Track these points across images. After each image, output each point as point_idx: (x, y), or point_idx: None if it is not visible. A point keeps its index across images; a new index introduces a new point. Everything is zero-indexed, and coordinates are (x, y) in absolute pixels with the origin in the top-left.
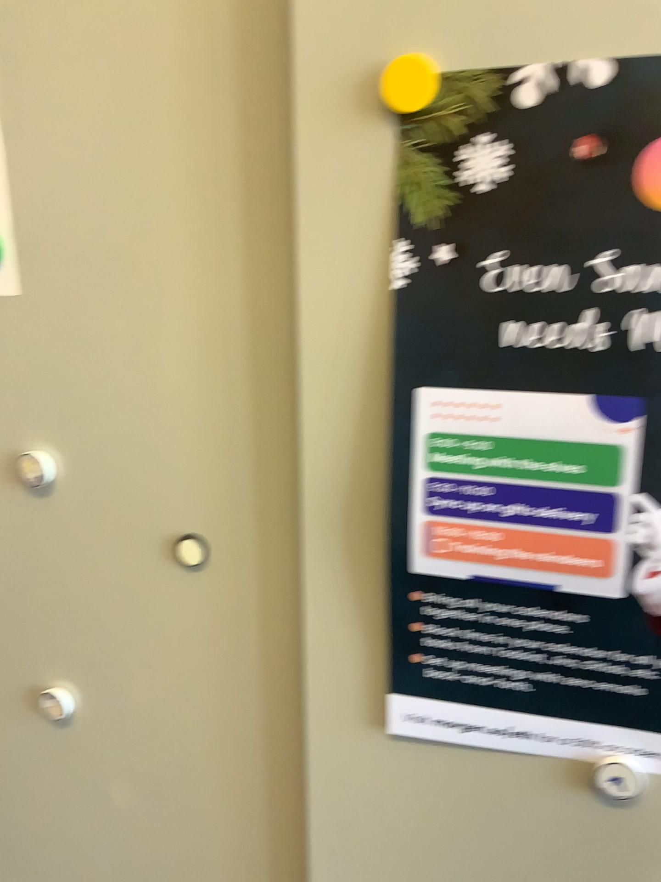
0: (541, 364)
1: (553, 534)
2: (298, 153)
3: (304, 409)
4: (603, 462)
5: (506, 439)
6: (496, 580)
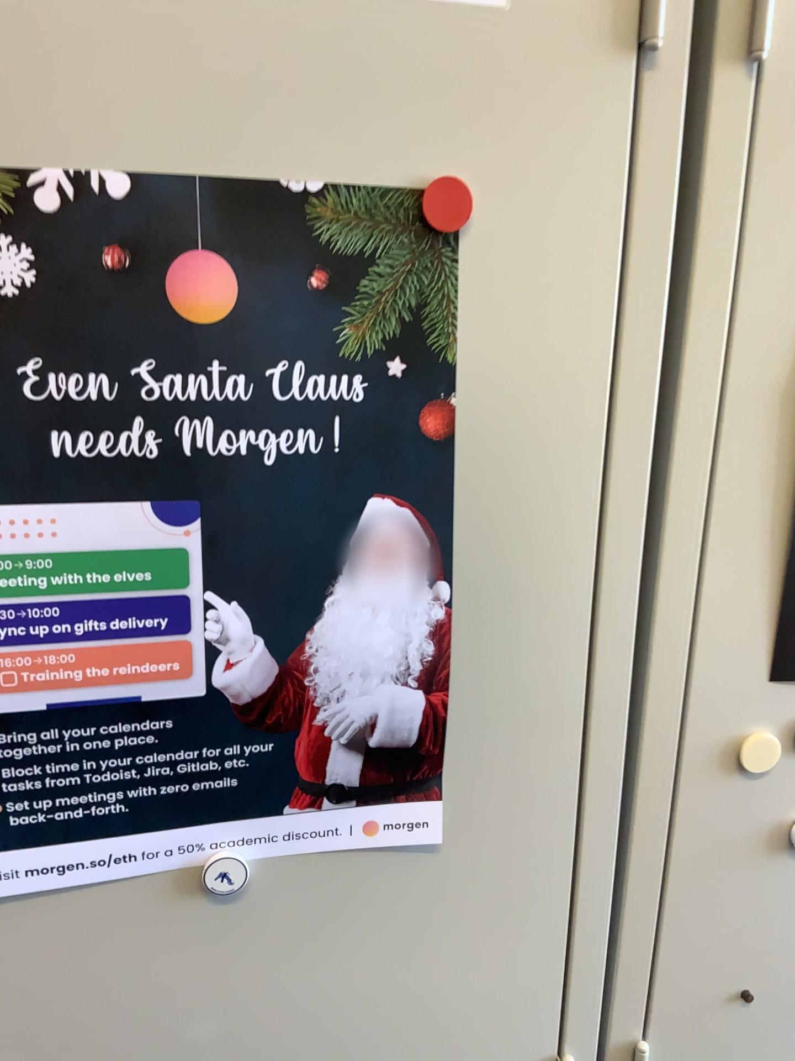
0: (94, 475)
1: (128, 645)
2: None
3: None
4: (168, 566)
5: (67, 554)
6: (75, 704)
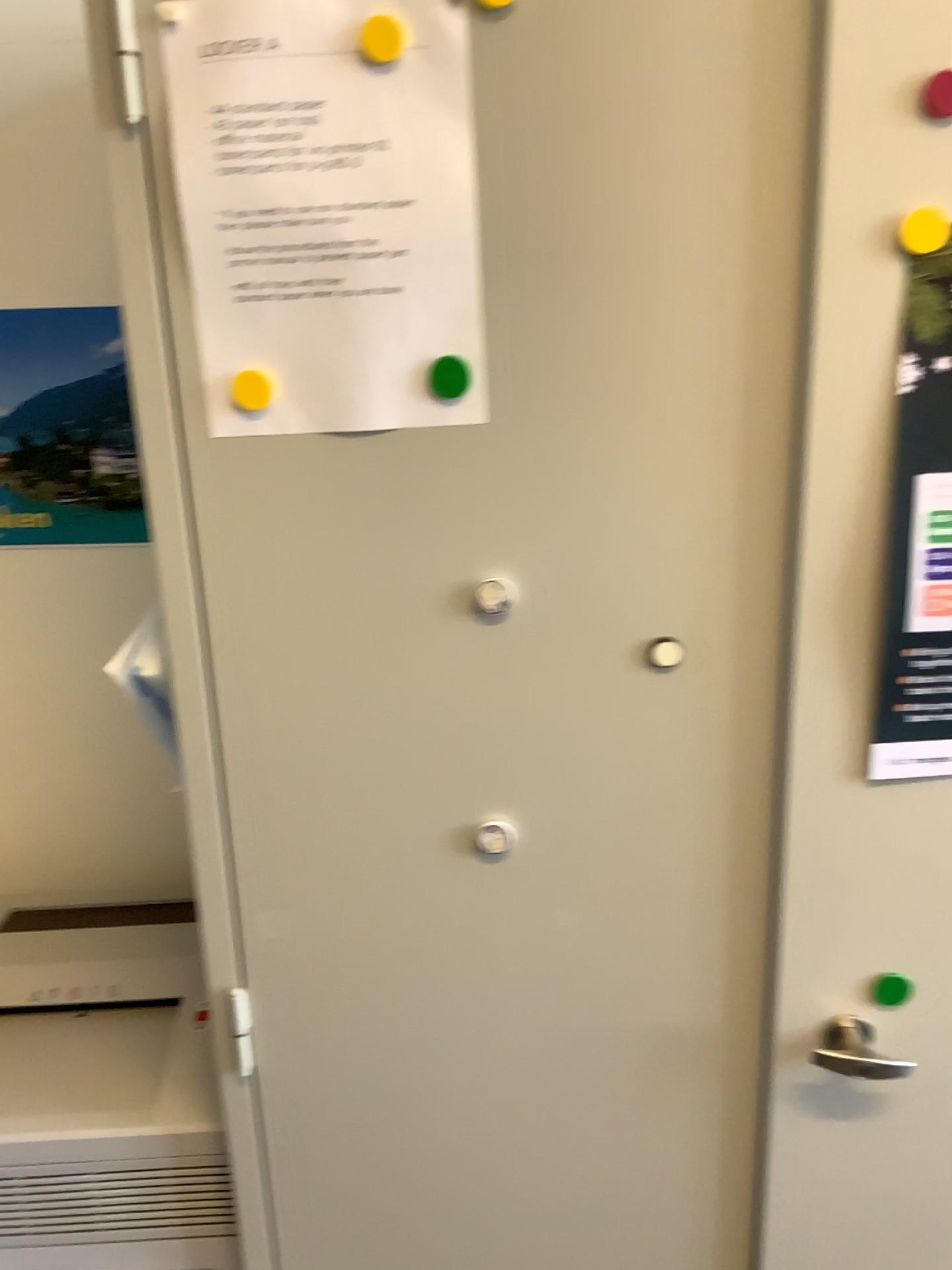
0: None
1: None
2: (813, 286)
3: (806, 505)
4: None
5: None
6: None
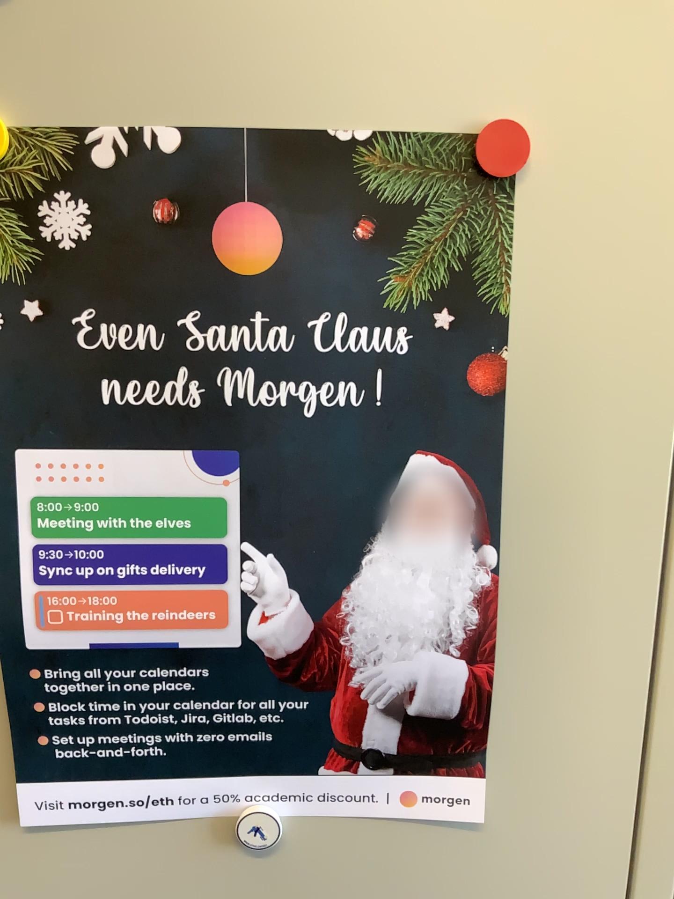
0: (139, 422)
1: (167, 591)
2: None
3: None
4: (207, 515)
5: (112, 498)
6: (116, 646)
